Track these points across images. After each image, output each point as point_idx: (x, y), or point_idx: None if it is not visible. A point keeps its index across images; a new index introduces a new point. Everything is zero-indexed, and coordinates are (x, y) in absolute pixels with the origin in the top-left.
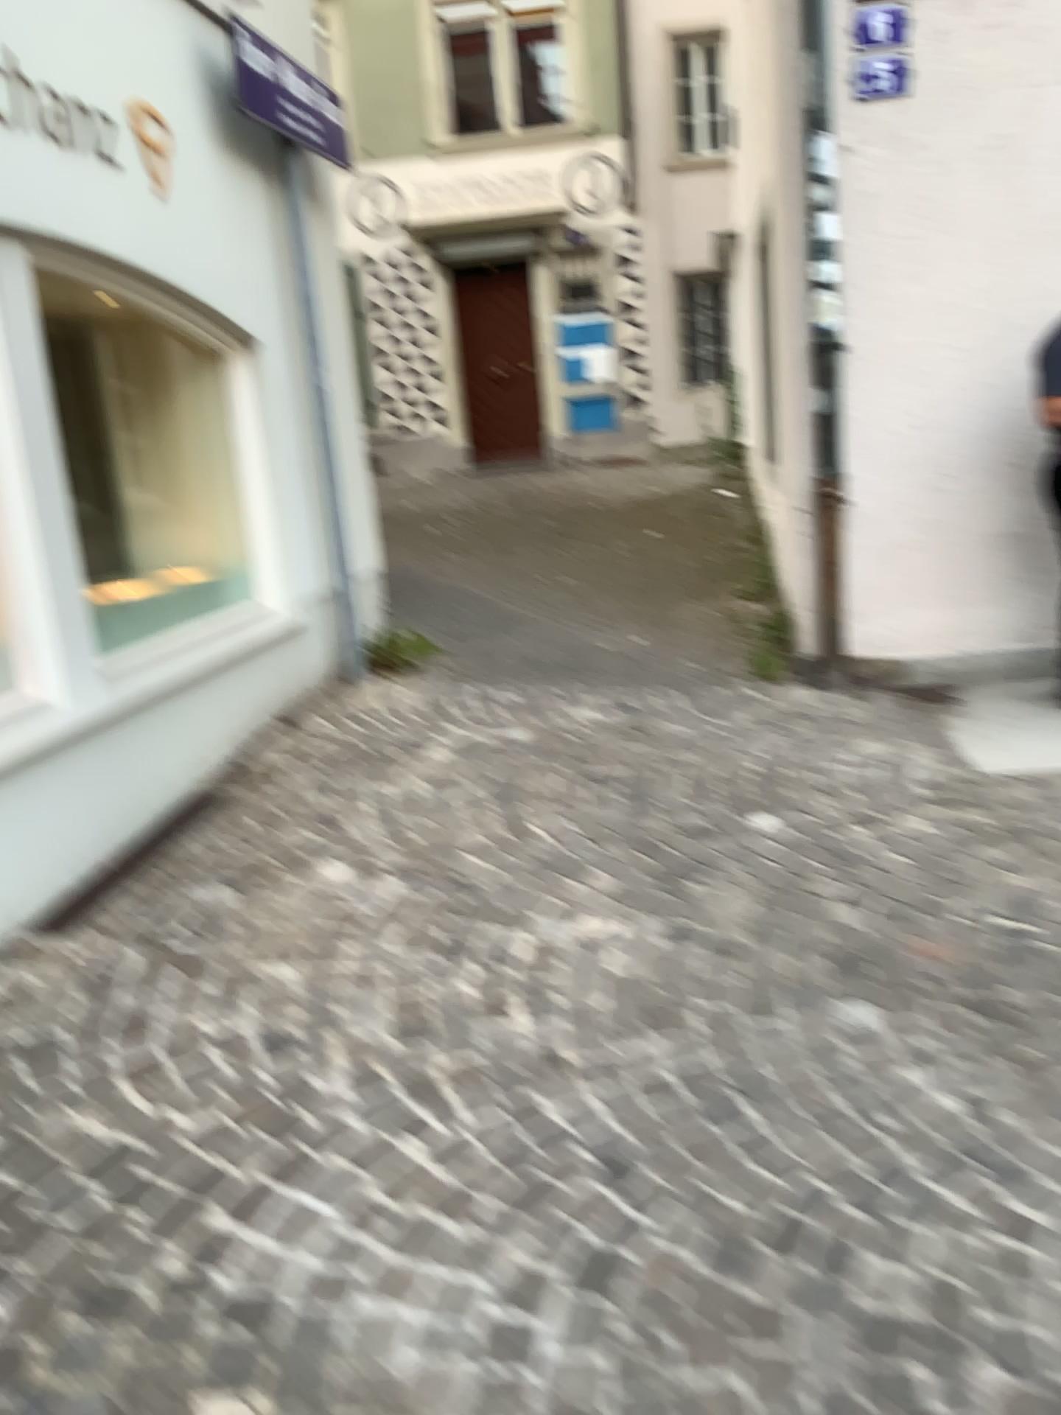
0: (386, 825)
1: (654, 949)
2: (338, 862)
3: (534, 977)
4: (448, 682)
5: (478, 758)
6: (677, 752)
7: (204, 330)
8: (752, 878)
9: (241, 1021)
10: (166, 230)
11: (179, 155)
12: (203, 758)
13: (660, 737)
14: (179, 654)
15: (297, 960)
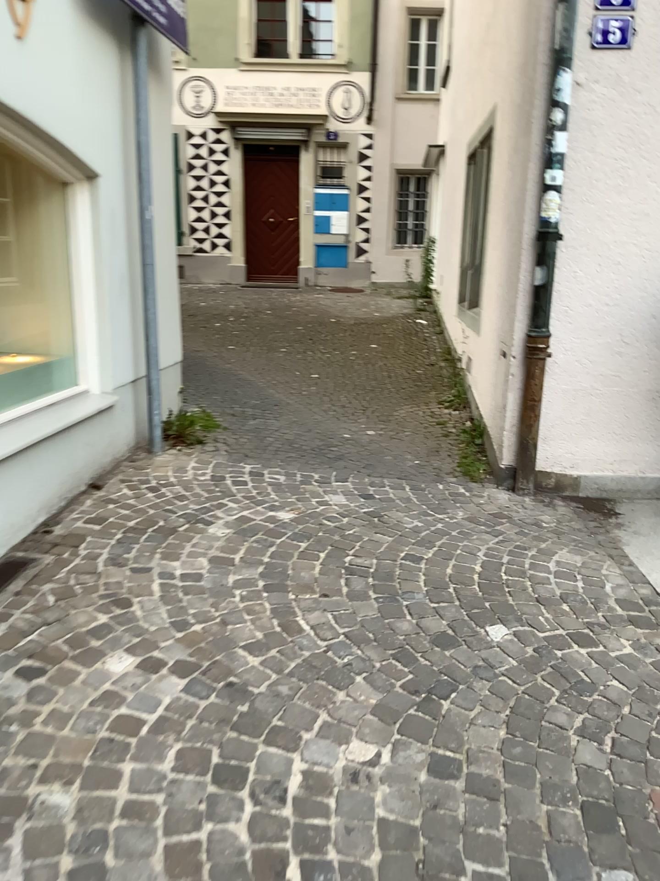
0: (173, 608)
1: (420, 786)
2: (127, 651)
3: (309, 819)
4: (228, 459)
5: (253, 539)
6: (414, 548)
7: (53, 160)
8: (497, 697)
9: (8, 872)
10: (25, 67)
11: (44, 6)
12: (18, 527)
13: (398, 529)
14: (5, 437)
15: (76, 782)
